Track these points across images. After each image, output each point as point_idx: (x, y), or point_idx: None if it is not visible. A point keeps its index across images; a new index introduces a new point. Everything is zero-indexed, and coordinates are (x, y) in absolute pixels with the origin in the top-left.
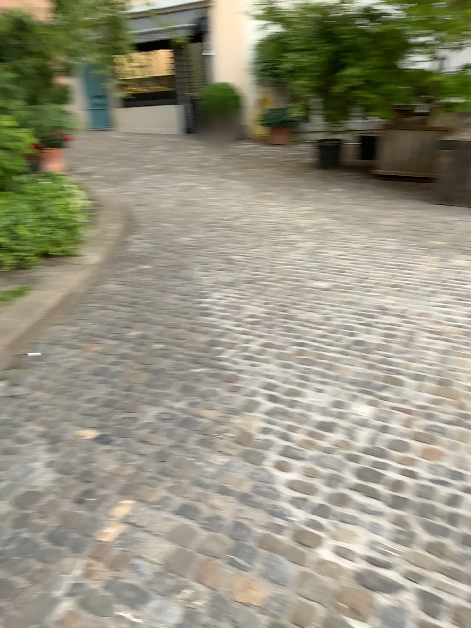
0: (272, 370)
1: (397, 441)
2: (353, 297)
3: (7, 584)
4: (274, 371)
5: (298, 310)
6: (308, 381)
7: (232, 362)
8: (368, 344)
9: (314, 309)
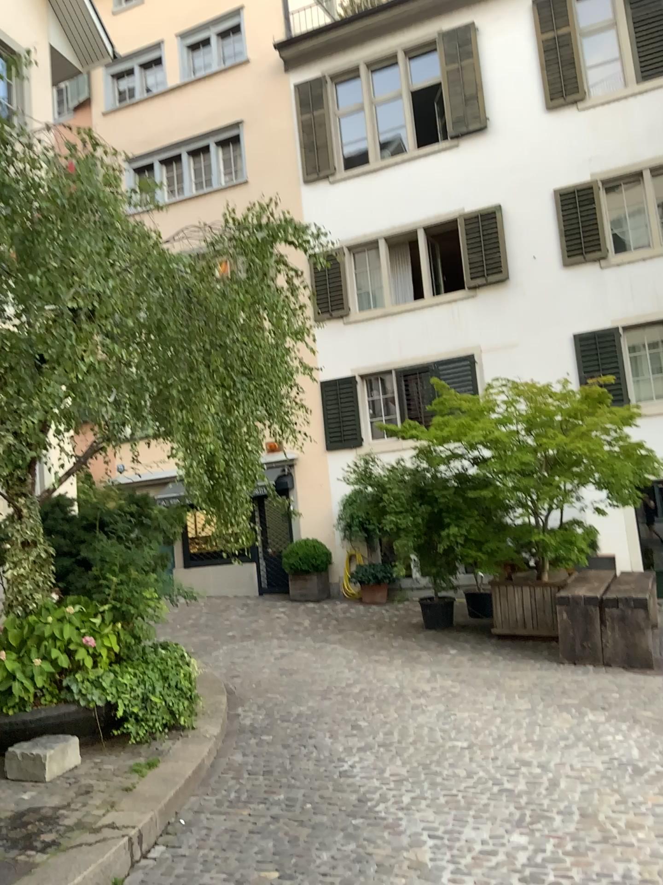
0: (428, 815)
1: (552, 857)
2: (492, 753)
3: None
4: (430, 815)
5: (440, 766)
6: (464, 821)
7: (388, 812)
8: (514, 789)
9: (456, 765)
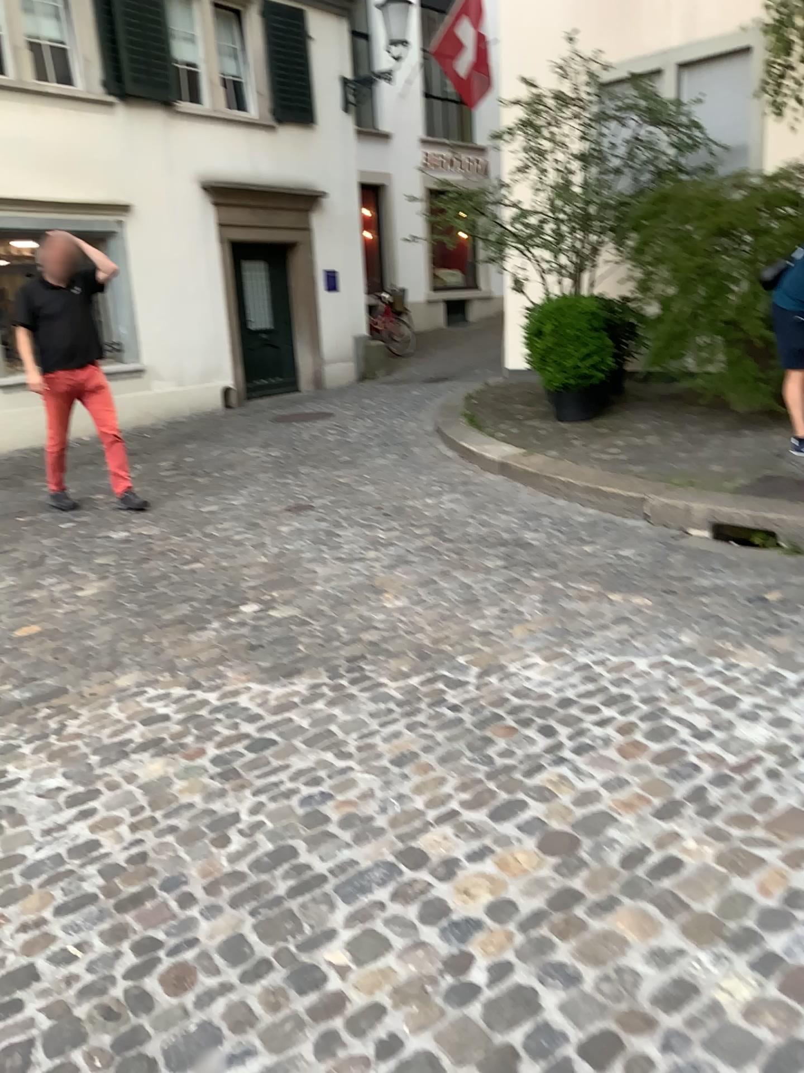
0: None
1: (664, 730)
2: None
3: (593, 571)
4: None
5: None
6: None
7: None
8: None
9: None
